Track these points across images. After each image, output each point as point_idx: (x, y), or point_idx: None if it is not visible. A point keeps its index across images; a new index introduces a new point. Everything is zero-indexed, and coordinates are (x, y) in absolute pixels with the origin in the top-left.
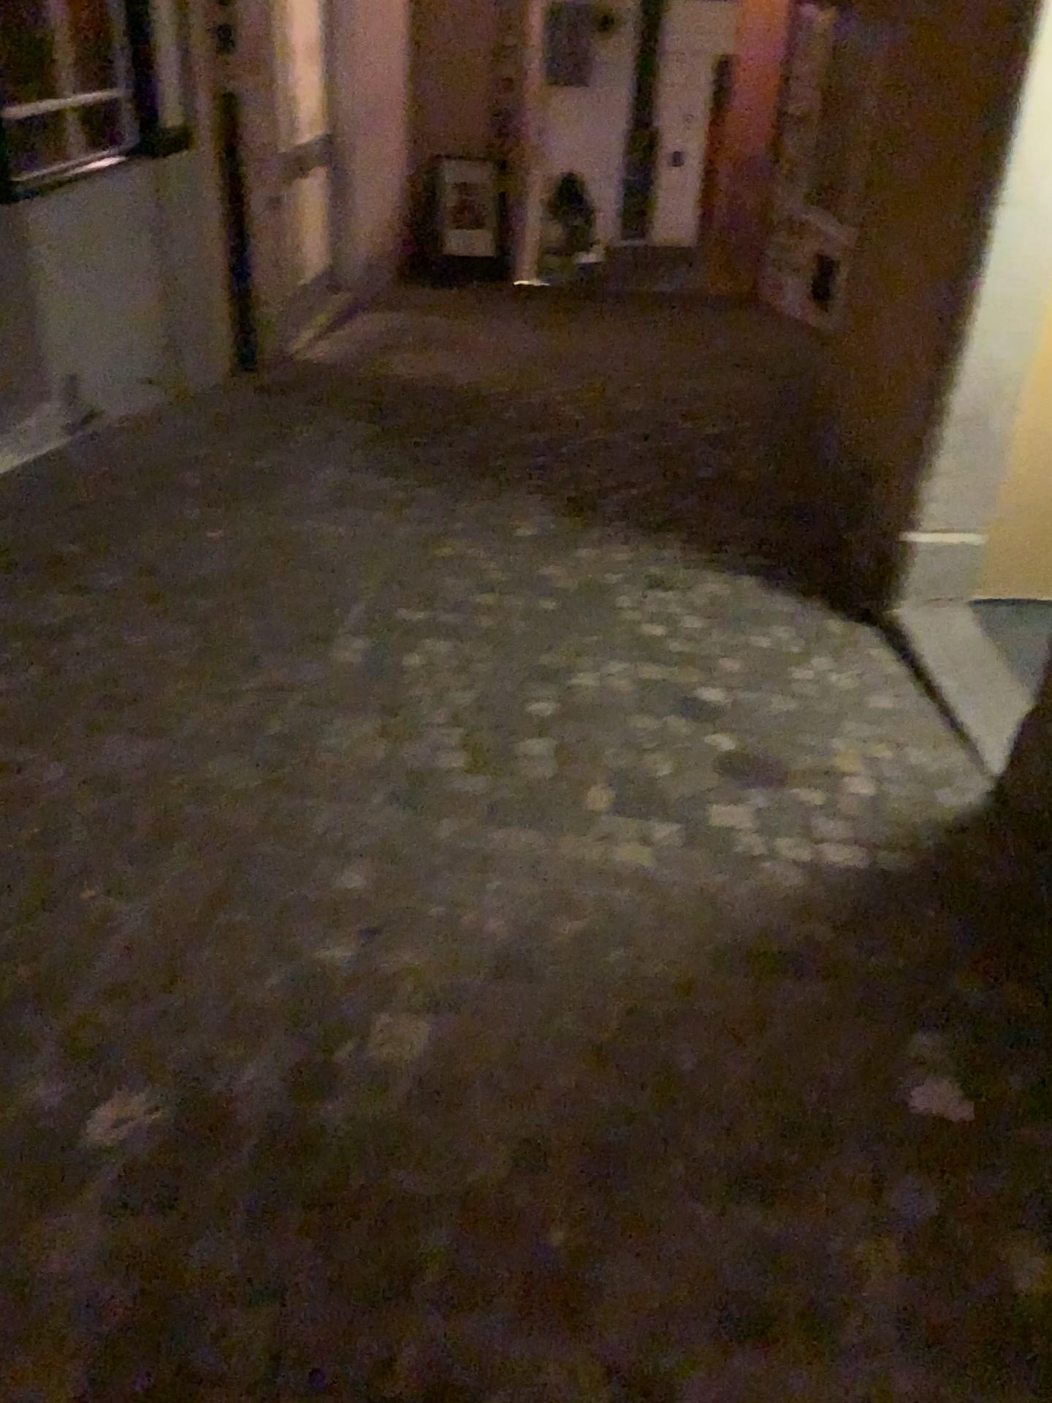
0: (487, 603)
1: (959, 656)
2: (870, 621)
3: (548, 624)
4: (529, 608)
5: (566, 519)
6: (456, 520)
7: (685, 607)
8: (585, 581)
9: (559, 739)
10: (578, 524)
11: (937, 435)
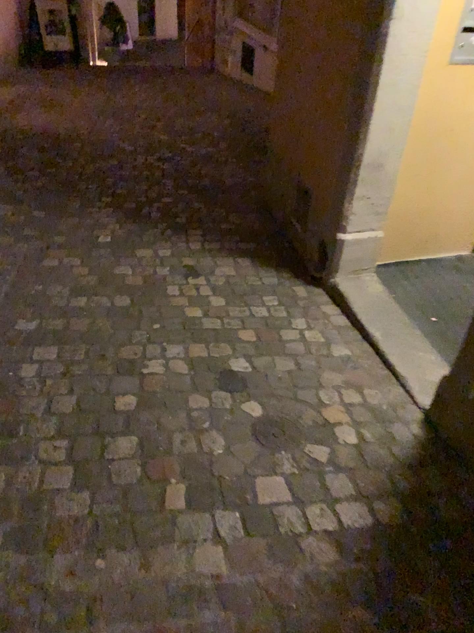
0: (81, 304)
1: (378, 310)
2: (317, 283)
3: (124, 316)
4: (110, 304)
5: (128, 226)
6: (58, 236)
7: (209, 286)
8: (144, 275)
9: (140, 431)
10: (136, 228)
11: (353, 173)
